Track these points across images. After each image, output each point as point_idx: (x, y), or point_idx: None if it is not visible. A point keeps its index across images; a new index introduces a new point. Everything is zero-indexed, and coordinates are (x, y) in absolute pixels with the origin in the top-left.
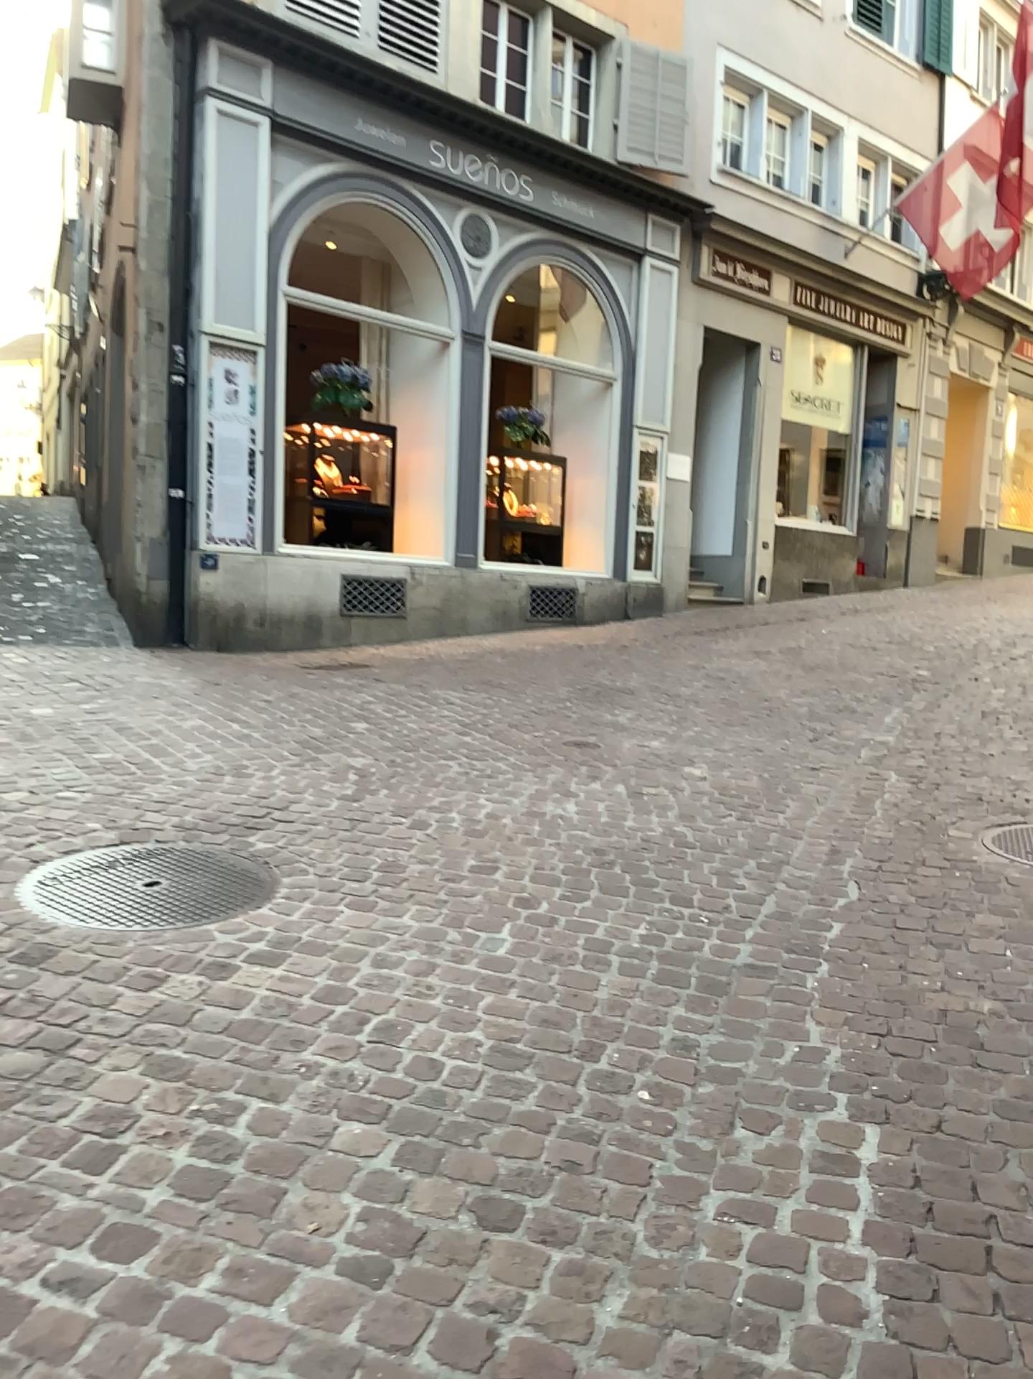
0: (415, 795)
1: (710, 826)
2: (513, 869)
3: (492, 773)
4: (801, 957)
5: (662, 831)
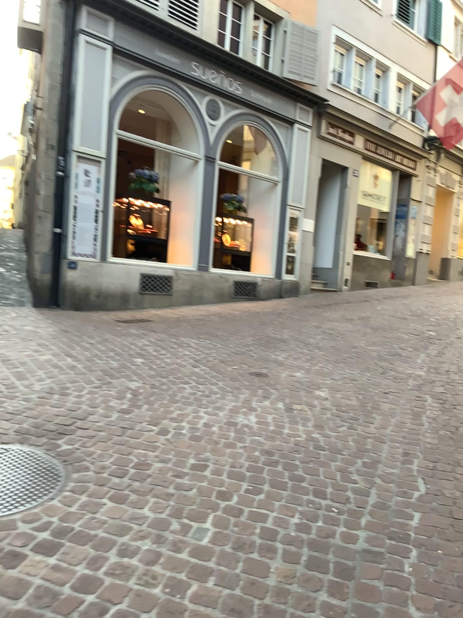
0: (163, 409)
1: (332, 433)
2: (216, 466)
3: (208, 394)
4: (398, 544)
5: (305, 437)
